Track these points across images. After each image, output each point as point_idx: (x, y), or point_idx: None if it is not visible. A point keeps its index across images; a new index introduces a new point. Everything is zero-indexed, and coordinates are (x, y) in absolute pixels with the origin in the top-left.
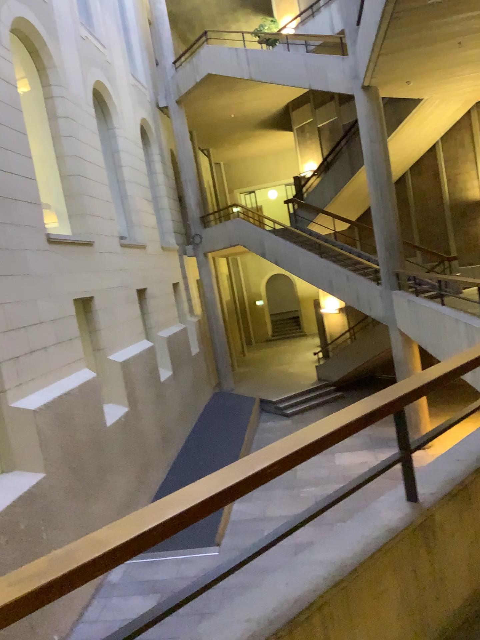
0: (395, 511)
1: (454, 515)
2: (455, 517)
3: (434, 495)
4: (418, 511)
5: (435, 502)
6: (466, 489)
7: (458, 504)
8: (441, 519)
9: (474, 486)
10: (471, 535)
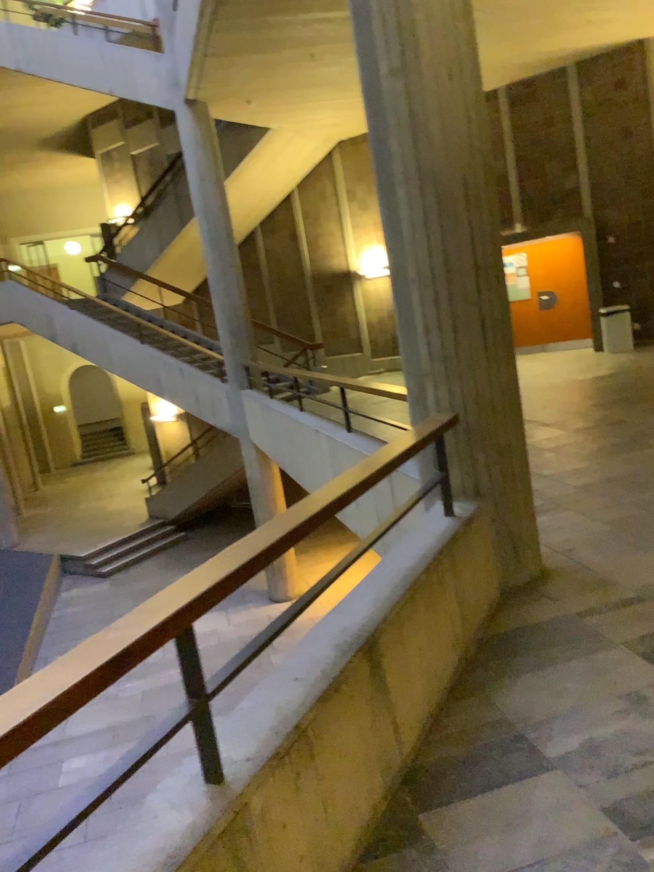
0: (186, 807)
1: (287, 786)
2: (288, 790)
3: (253, 763)
4: (223, 804)
5: (254, 776)
6: (307, 733)
7: (294, 764)
8: (265, 803)
9: (320, 724)
10: (317, 809)
